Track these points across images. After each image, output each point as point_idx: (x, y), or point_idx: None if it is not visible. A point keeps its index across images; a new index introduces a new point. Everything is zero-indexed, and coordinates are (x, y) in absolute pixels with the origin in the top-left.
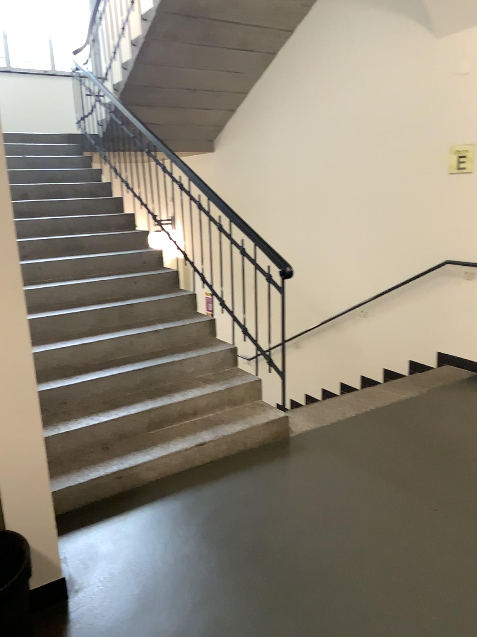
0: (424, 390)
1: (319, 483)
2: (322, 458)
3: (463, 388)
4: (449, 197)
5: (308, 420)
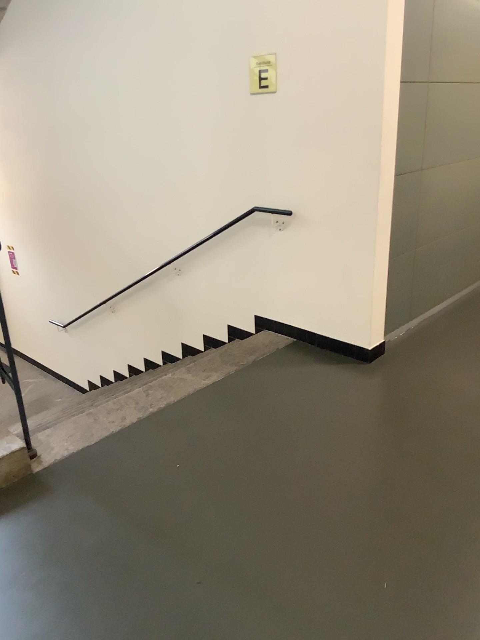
0: (231, 372)
1: (46, 559)
2: (66, 507)
3: (276, 364)
4: (251, 125)
5: (69, 438)
